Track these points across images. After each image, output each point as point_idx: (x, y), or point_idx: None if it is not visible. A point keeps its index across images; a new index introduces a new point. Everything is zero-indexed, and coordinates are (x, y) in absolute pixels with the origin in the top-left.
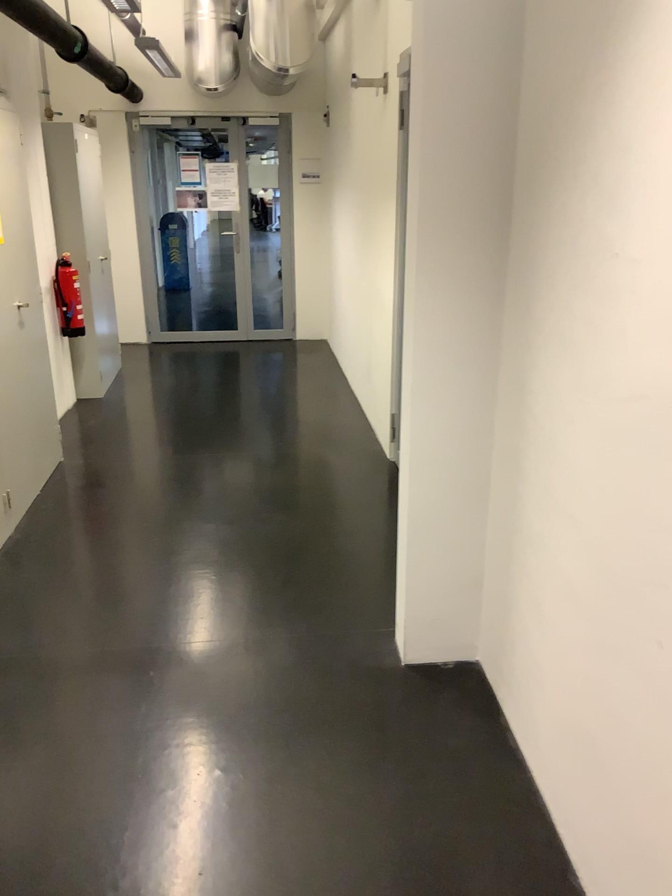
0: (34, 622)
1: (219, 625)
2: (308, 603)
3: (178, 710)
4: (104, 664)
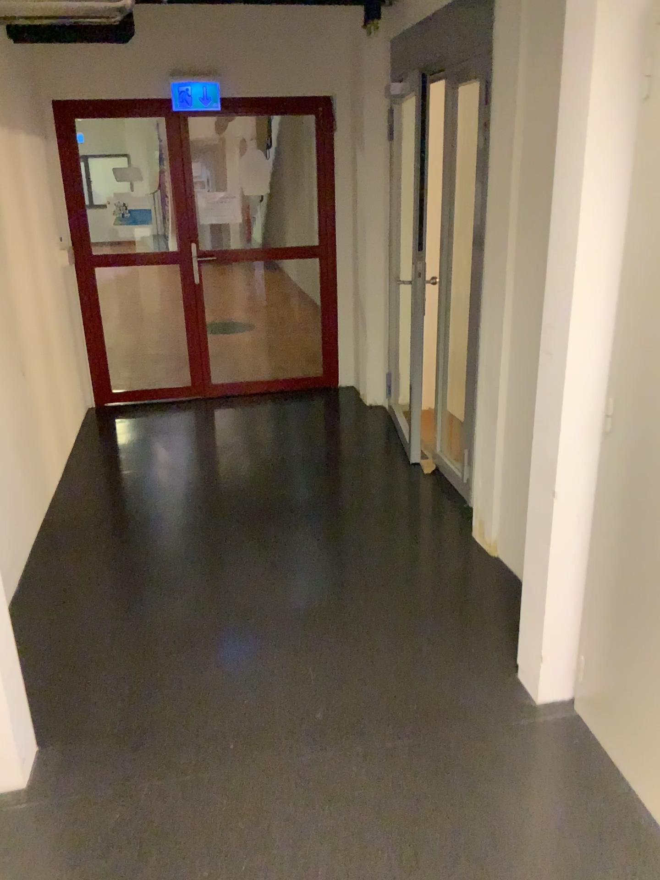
0: (505, 772)
1: (258, 794)
2: (125, 853)
3: (277, 680)
4: (374, 718)
